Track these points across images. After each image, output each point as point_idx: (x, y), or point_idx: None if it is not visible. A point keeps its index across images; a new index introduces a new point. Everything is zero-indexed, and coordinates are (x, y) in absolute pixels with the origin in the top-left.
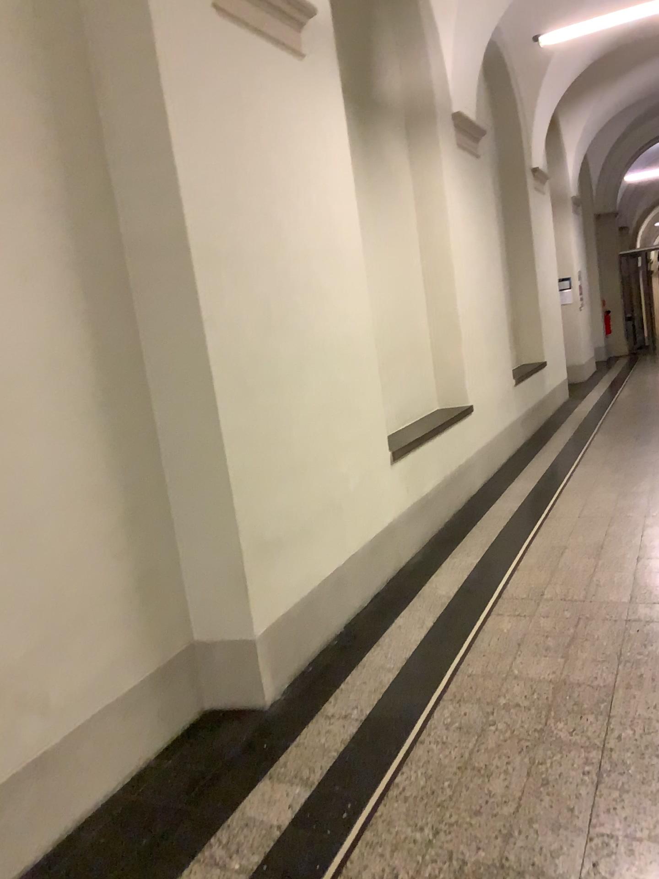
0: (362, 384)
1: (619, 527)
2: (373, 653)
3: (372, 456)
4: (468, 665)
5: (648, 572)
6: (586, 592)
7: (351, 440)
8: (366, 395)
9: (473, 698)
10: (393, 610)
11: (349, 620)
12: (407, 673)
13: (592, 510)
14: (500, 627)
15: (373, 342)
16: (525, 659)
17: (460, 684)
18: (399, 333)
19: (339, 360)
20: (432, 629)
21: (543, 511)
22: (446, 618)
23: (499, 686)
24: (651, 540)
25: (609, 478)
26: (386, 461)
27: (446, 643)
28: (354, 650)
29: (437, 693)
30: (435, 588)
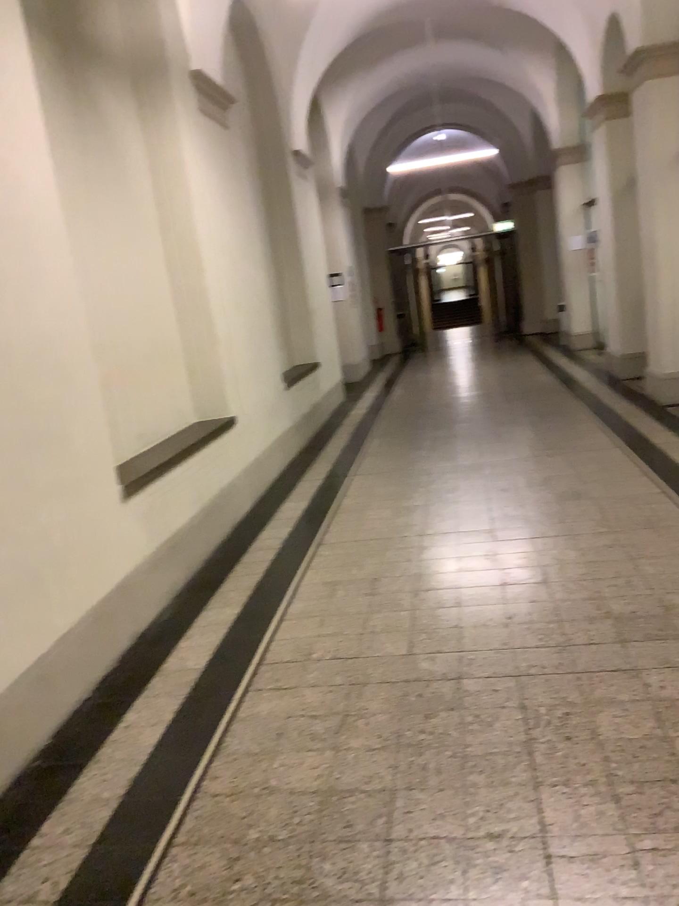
0: (71, 402)
1: (395, 553)
2: (85, 777)
3: (92, 494)
4: (212, 779)
5: (428, 612)
6: (360, 647)
7: (55, 478)
8: (79, 416)
9: (213, 839)
10: (124, 697)
11: (60, 722)
12: (127, 805)
13: (367, 533)
14: (257, 710)
15: (87, 346)
16: (284, 761)
17: (197, 816)
18: (134, 332)
19: (30, 371)
20: (170, 725)
21: (313, 539)
22: (189, 705)
23: (248, 814)
24: (429, 569)
25: (385, 492)
26: (115, 498)
27: (185, 746)
28: (58, 773)
29: (163, 836)
30: (181, 657)
